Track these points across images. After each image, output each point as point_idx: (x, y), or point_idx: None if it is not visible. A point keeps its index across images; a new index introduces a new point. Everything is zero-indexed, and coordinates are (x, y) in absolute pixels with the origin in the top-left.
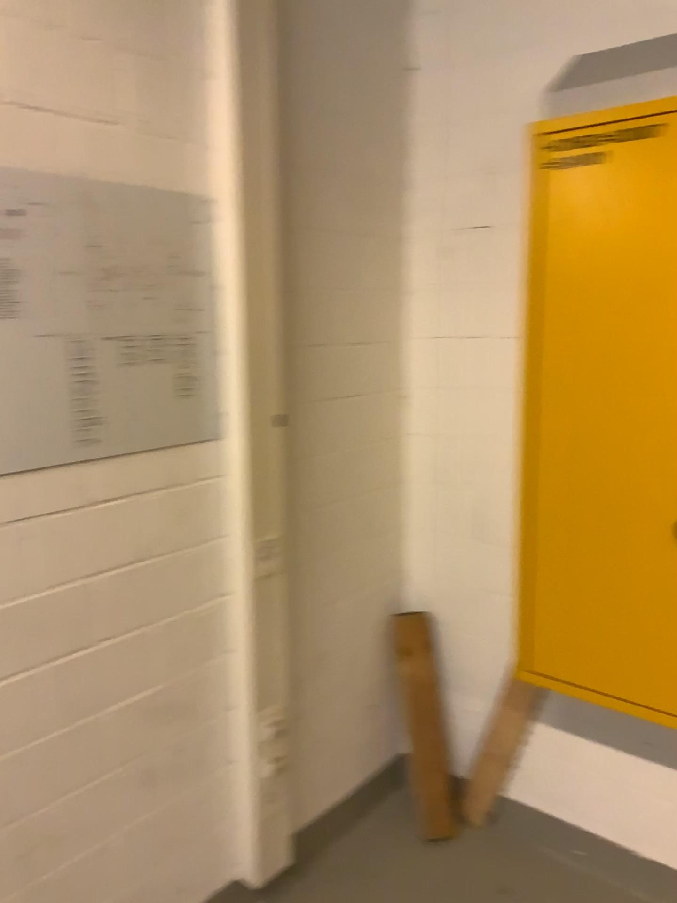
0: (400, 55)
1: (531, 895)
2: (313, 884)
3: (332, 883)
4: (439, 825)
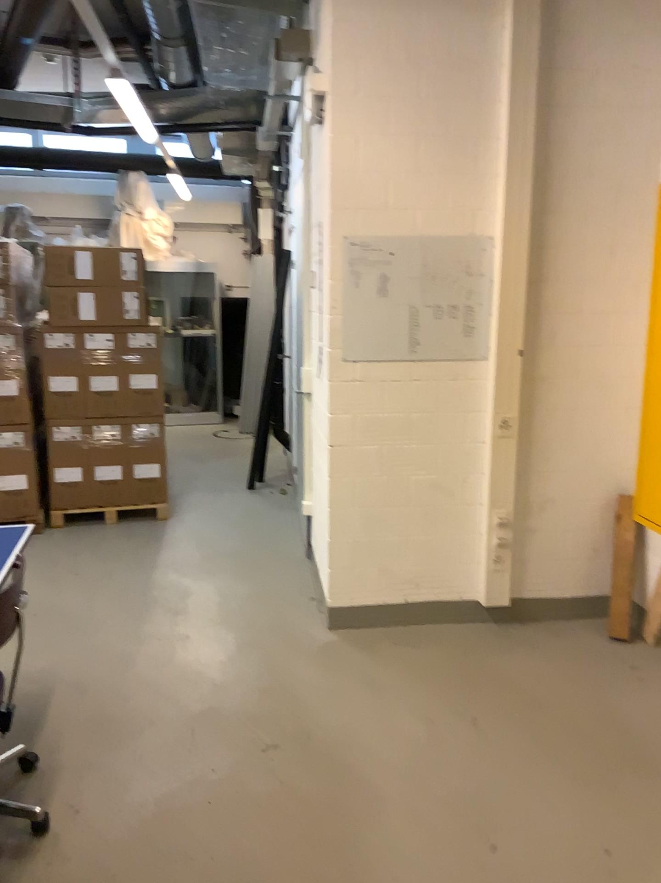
0: (651, 131)
1: (648, 674)
2: (524, 627)
3: (535, 630)
4: (619, 632)
